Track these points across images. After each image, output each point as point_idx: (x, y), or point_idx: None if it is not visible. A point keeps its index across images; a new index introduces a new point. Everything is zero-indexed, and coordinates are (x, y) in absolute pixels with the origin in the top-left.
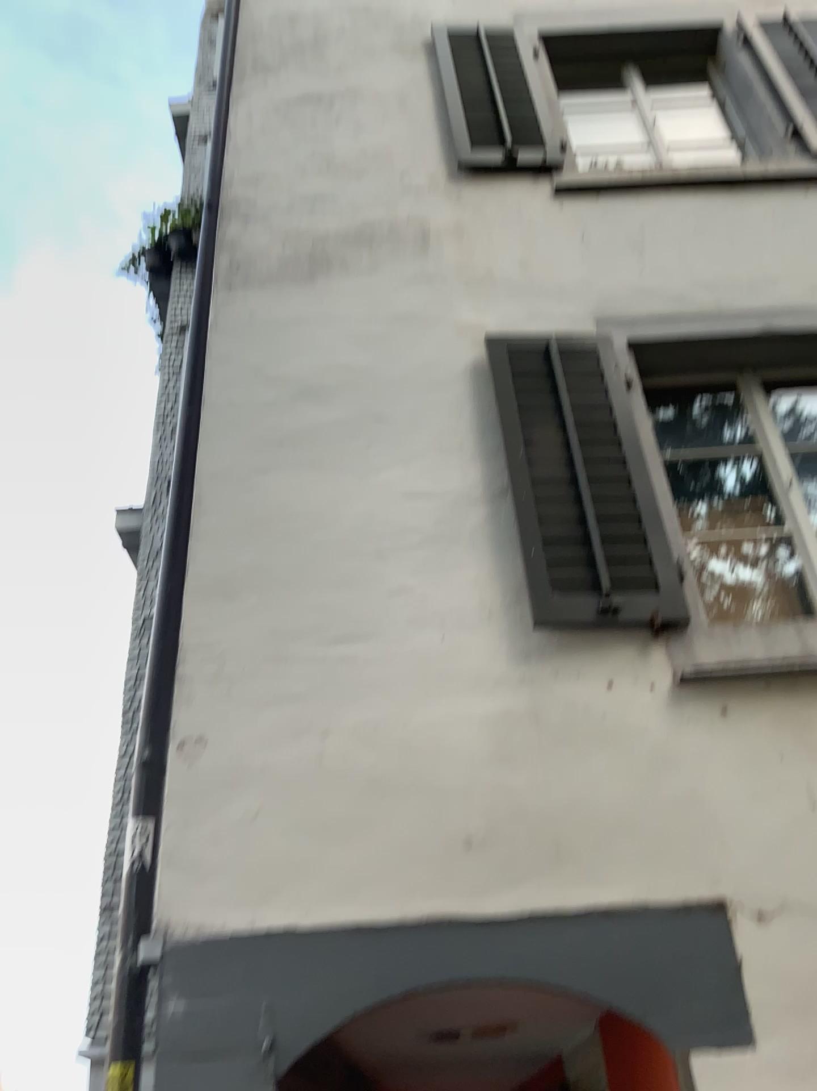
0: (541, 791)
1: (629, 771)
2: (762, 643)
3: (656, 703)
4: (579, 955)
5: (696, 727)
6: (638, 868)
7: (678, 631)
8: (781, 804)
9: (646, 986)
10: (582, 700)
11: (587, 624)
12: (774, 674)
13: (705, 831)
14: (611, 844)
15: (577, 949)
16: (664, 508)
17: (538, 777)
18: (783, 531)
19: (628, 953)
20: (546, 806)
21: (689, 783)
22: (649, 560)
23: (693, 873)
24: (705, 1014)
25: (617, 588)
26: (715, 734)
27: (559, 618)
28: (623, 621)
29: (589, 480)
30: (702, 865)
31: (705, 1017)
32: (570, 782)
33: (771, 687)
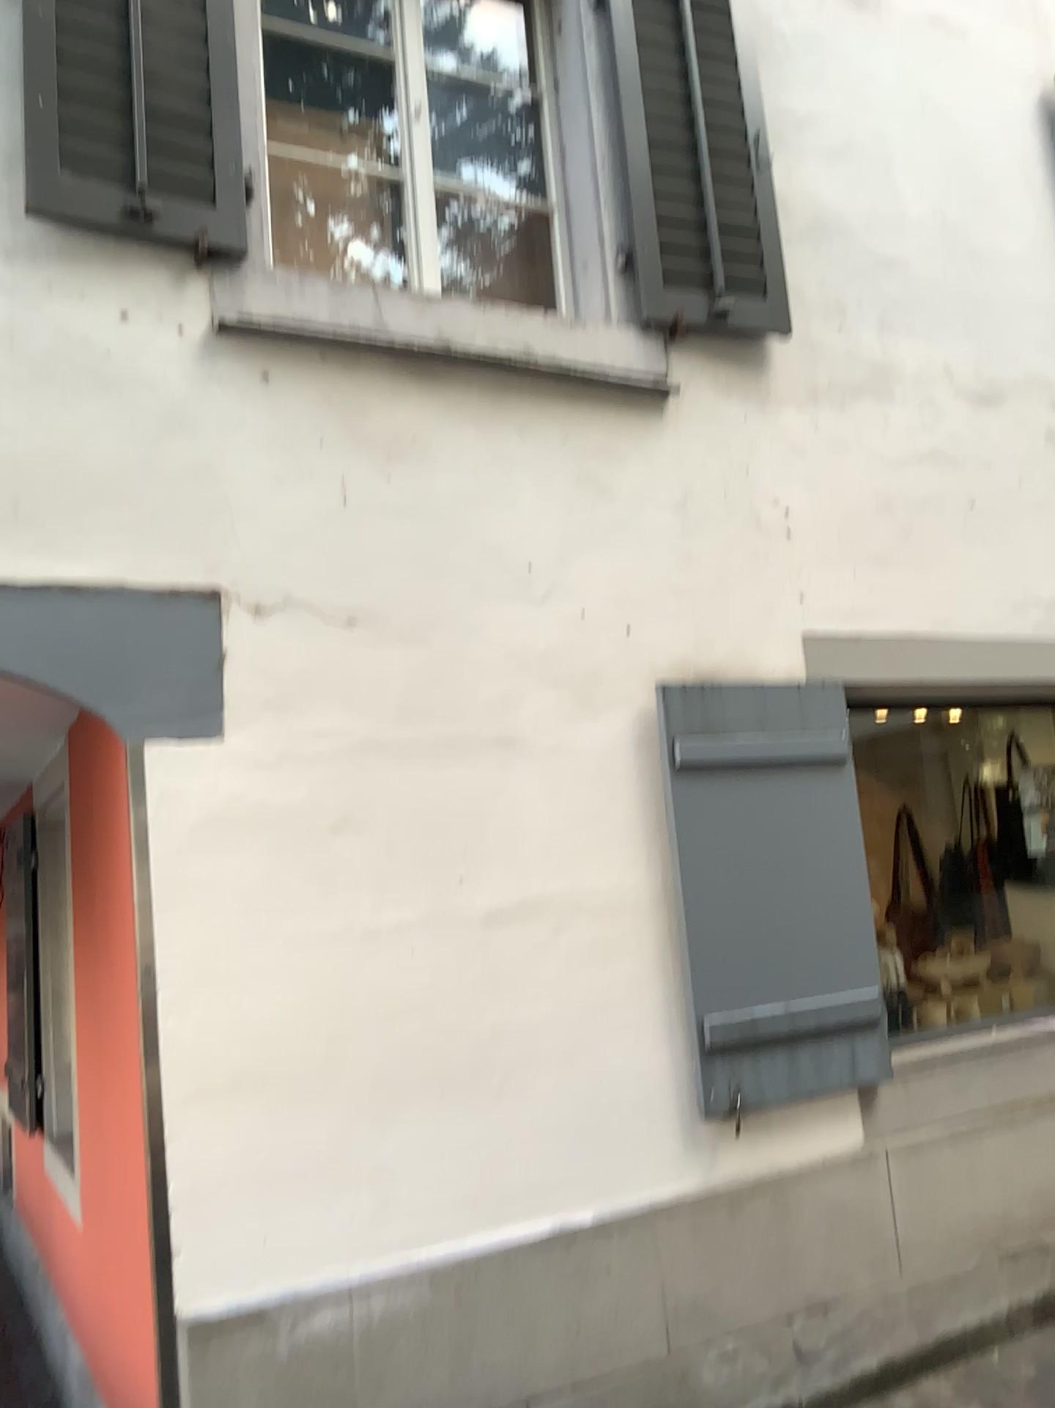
0: (5, 435)
1: (131, 429)
2: (332, 302)
3: (183, 351)
4: (28, 638)
5: (229, 390)
6: (124, 546)
7: (229, 264)
8: (311, 496)
9: (110, 677)
10: (81, 327)
11: (103, 222)
12: (337, 344)
13: (215, 515)
14: (91, 515)
15: (26, 630)
16: (245, 88)
17: (2, 417)
18: (400, 174)
19: (93, 641)
20: (7, 456)
21: (206, 456)
22: (208, 155)
23: (192, 559)
24: (174, 710)
25: (155, 182)
26: (251, 402)
27: (62, 204)
28: (156, 231)
29: (140, 10)
30: (203, 551)
31: (174, 713)
32: (46, 430)
33: (330, 359)
